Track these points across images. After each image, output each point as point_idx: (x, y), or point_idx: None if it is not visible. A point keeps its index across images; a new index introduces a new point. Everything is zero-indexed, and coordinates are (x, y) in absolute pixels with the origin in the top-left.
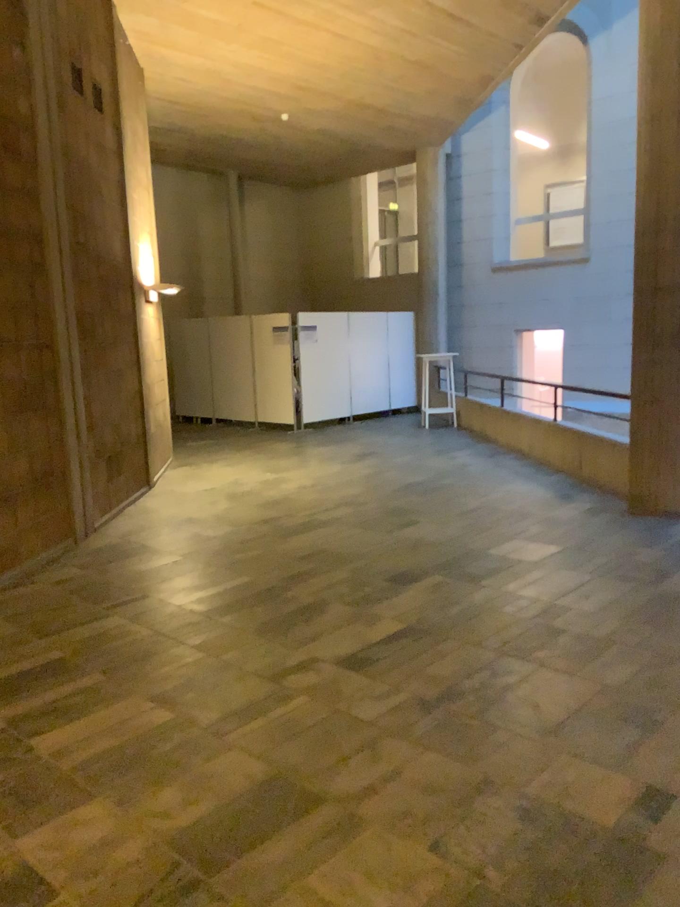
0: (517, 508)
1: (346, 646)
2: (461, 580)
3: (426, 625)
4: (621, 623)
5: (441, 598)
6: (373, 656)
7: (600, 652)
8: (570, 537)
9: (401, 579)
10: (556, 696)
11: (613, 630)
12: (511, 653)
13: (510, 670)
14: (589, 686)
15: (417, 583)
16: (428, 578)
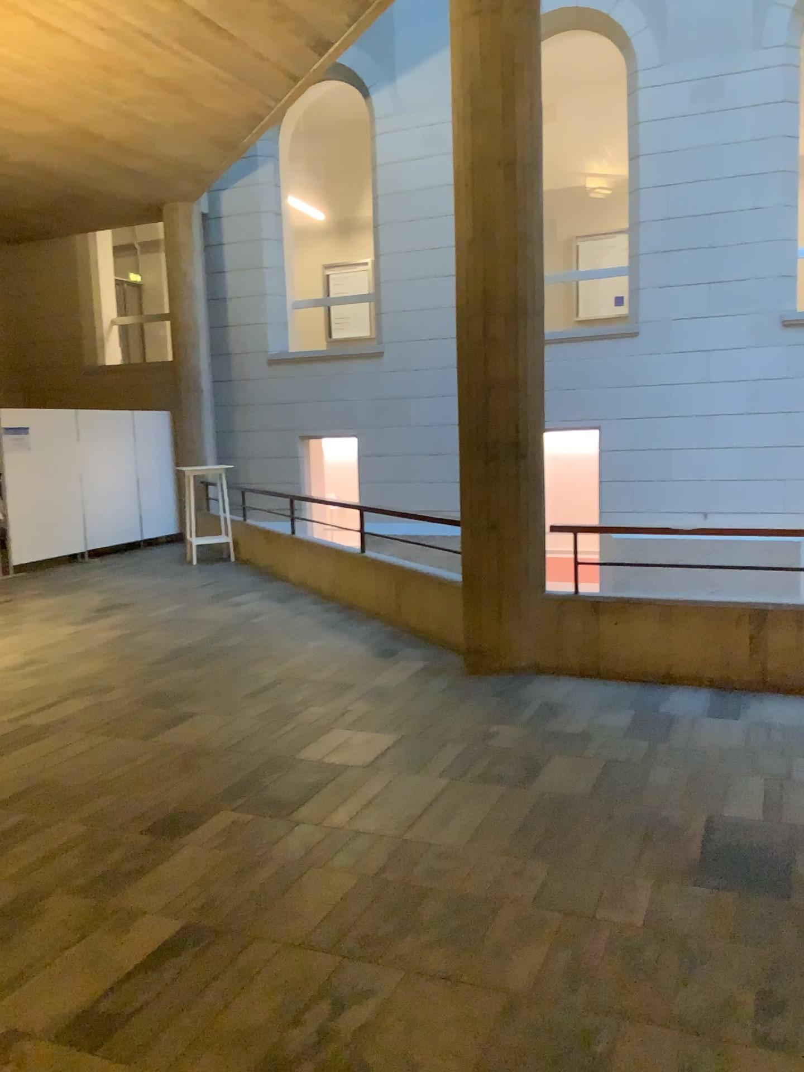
0: (328, 682)
1: (72, 994)
2: (262, 816)
3: (213, 919)
4: (506, 868)
5: (232, 855)
6: (124, 1008)
7: (489, 931)
8: (405, 722)
9: (167, 827)
10: (443, 1043)
11: (496, 881)
12: (357, 958)
13: (360, 997)
14: (488, 1008)
15: (193, 831)
16: (210, 820)
